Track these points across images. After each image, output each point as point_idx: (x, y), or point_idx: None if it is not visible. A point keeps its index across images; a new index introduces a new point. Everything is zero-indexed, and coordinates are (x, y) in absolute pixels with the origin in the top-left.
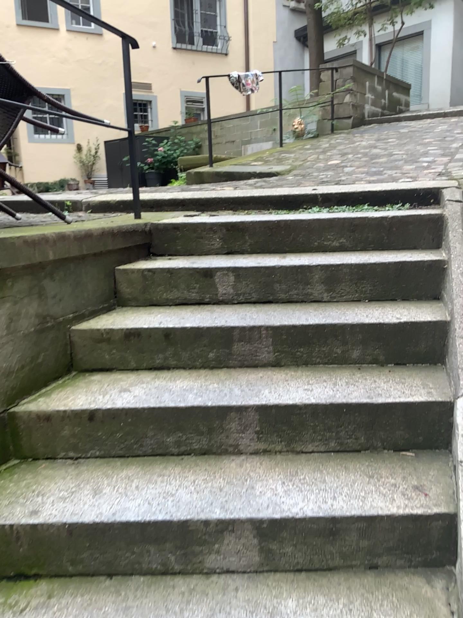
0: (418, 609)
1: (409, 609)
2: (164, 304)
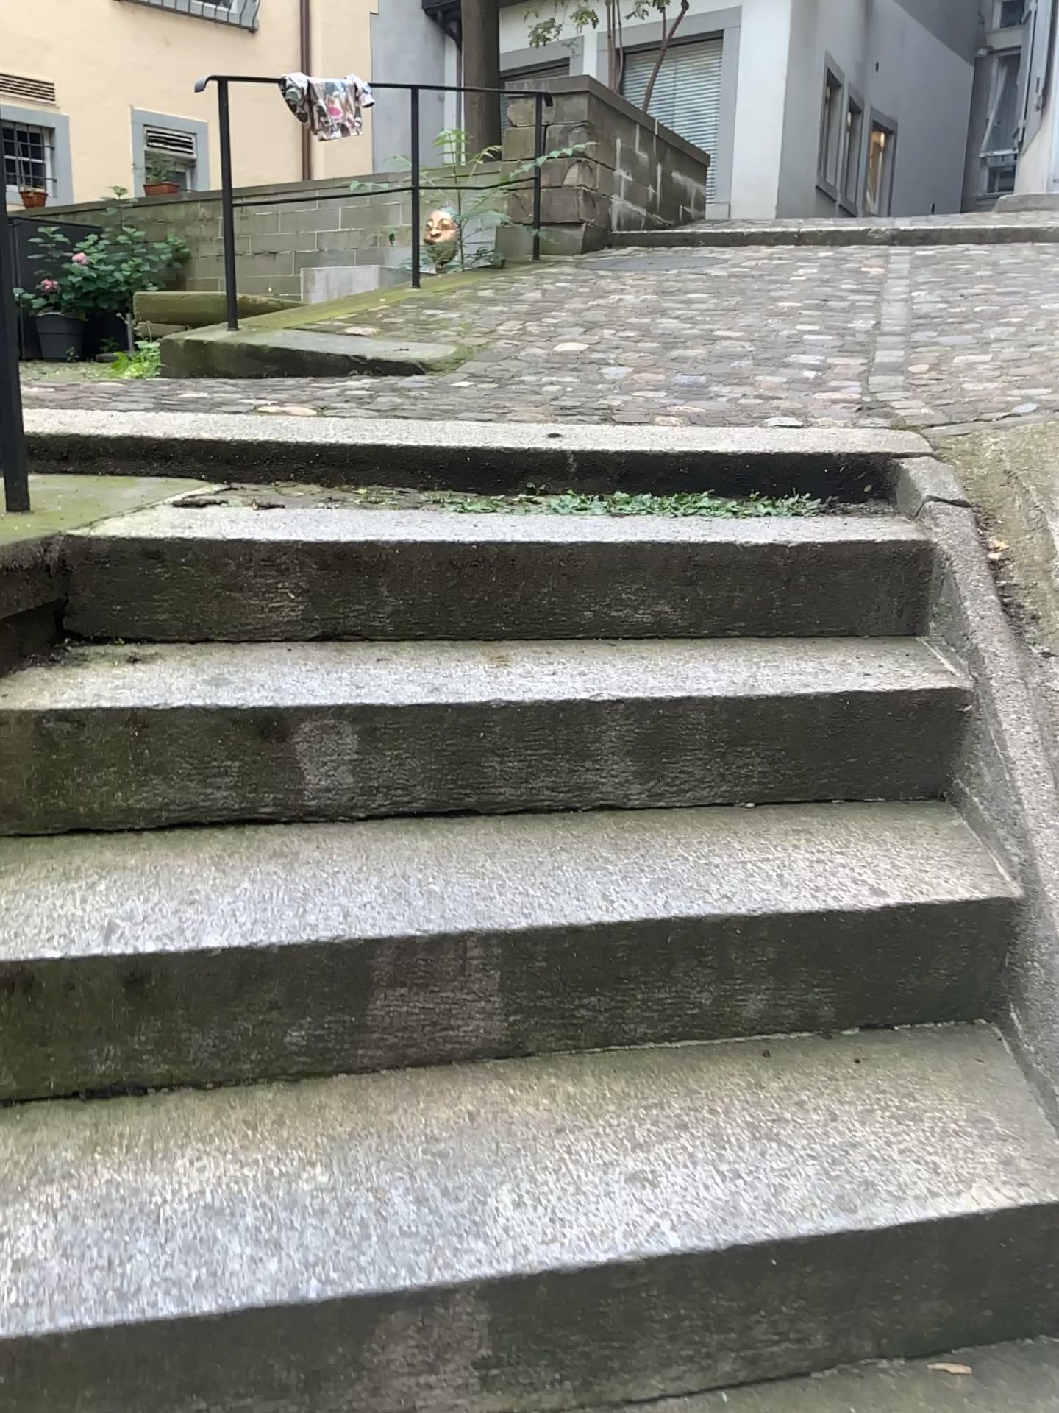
0: None
1: None
2: (120, 831)
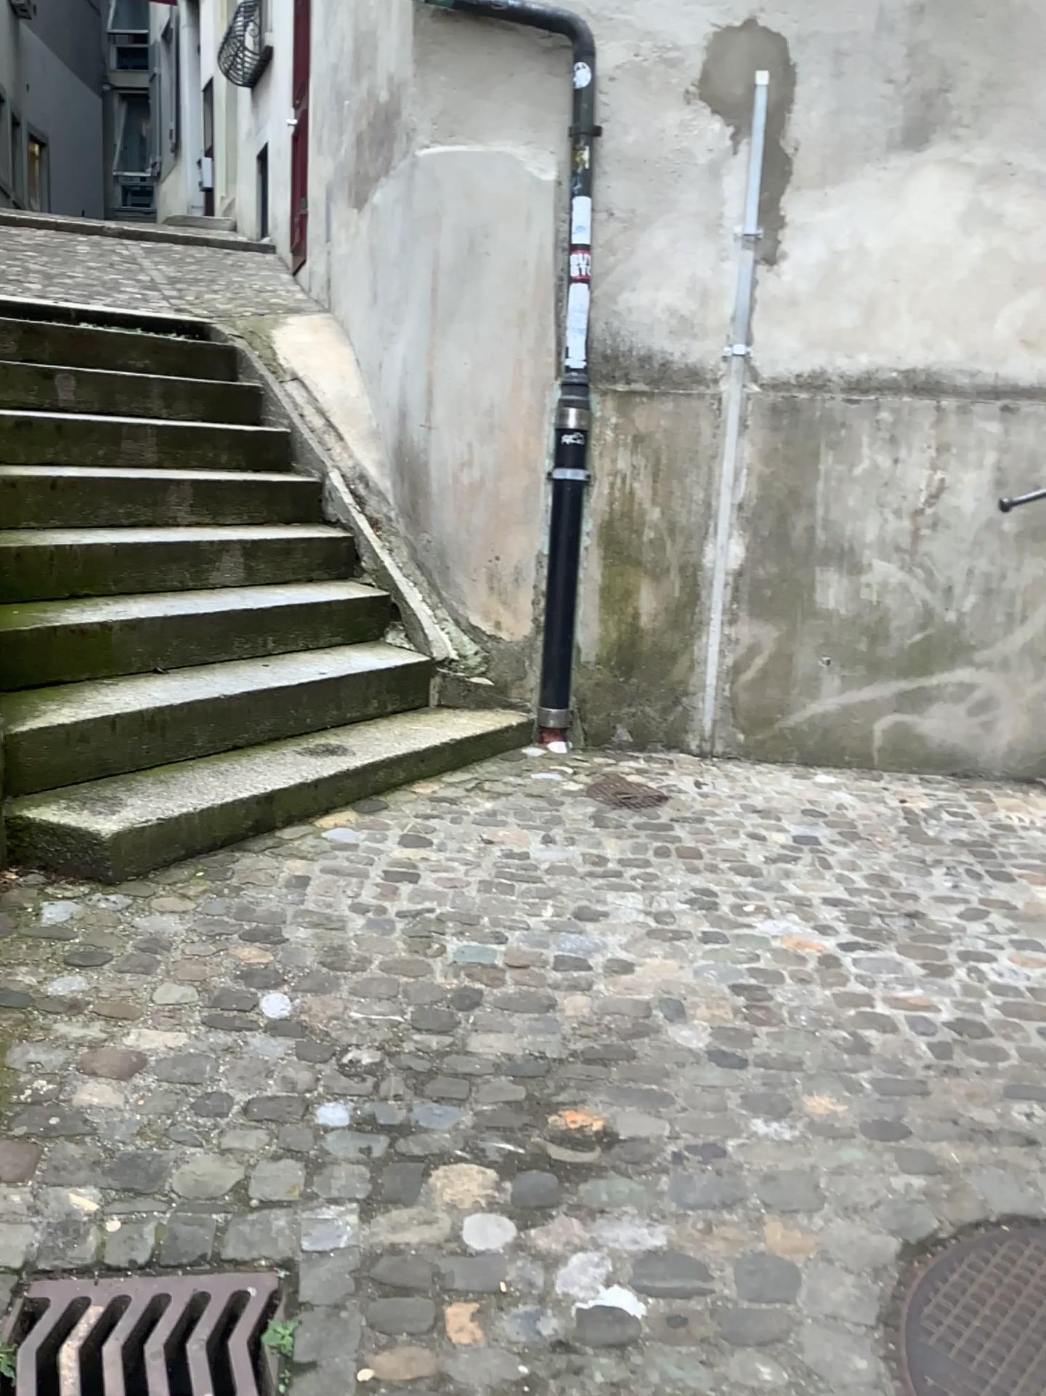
0: (346, 582)
1: (342, 583)
2: None
